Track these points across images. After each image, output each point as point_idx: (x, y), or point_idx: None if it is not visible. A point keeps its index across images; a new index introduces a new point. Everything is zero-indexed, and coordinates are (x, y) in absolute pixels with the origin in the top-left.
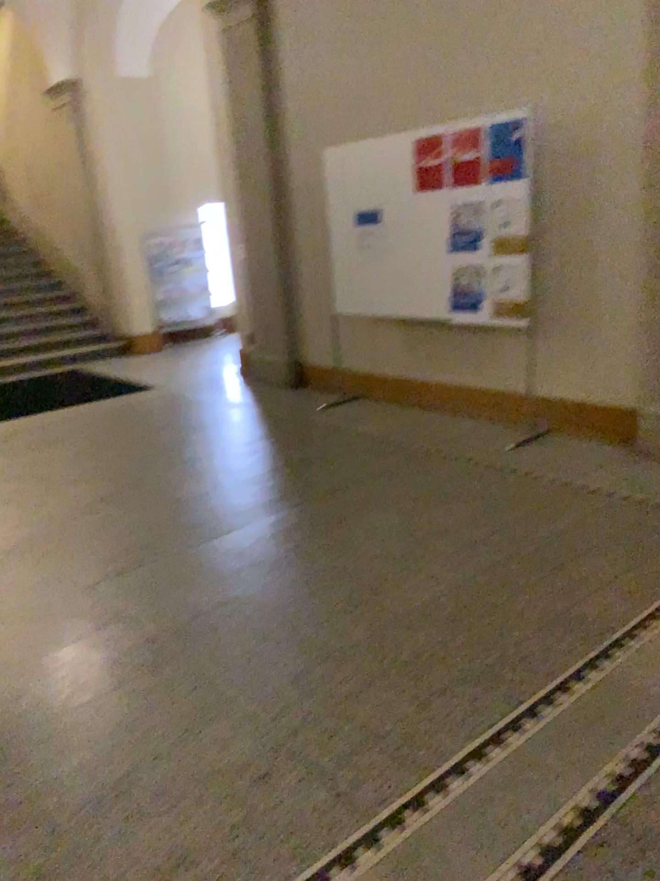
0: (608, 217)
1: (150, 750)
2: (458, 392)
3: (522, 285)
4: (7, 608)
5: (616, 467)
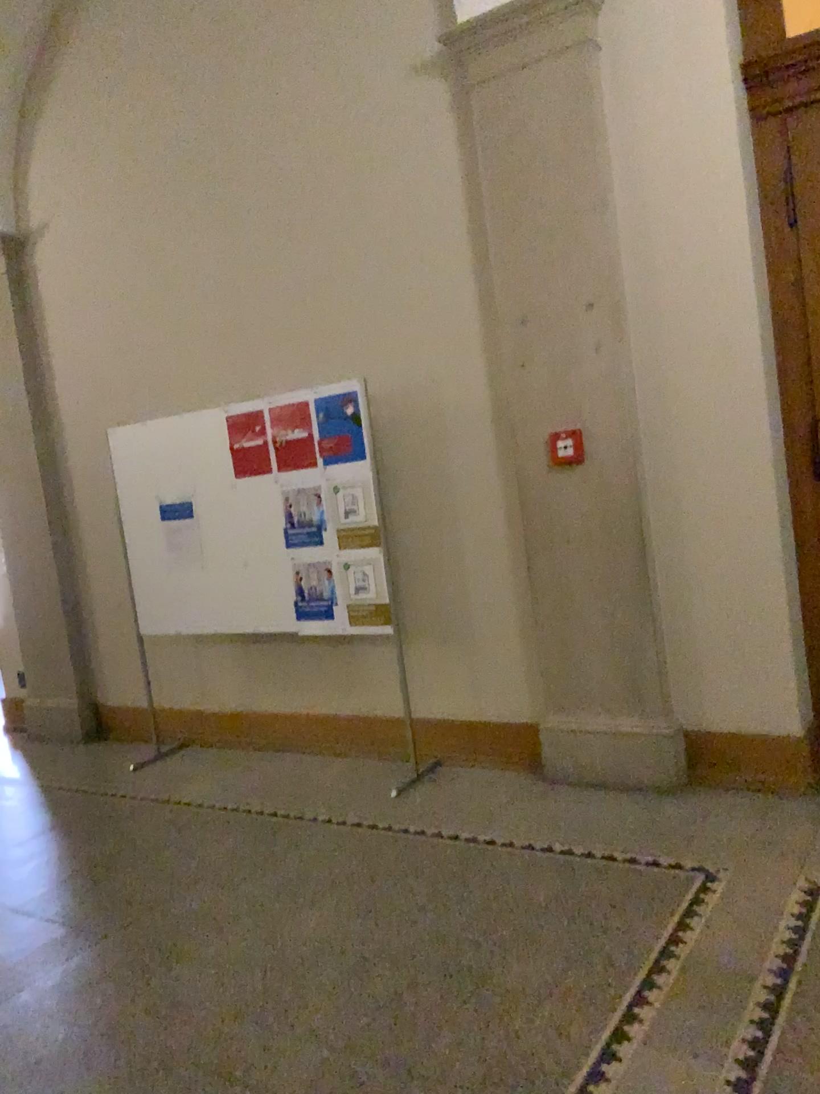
0: (467, 493)
1: None
2: (313, 724)
3: (377, 580)
4: None
5: (525, 805)
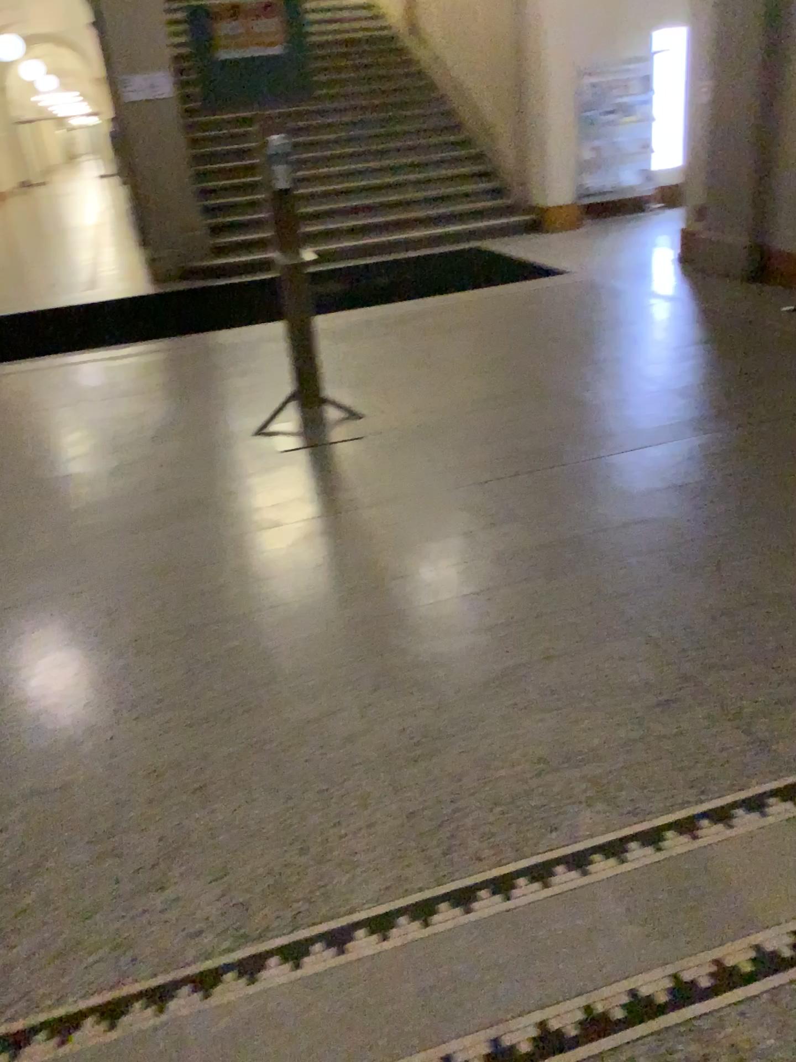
0: None
1: (542, 646)
2: None
3: None
4: (400, 486)
5: None
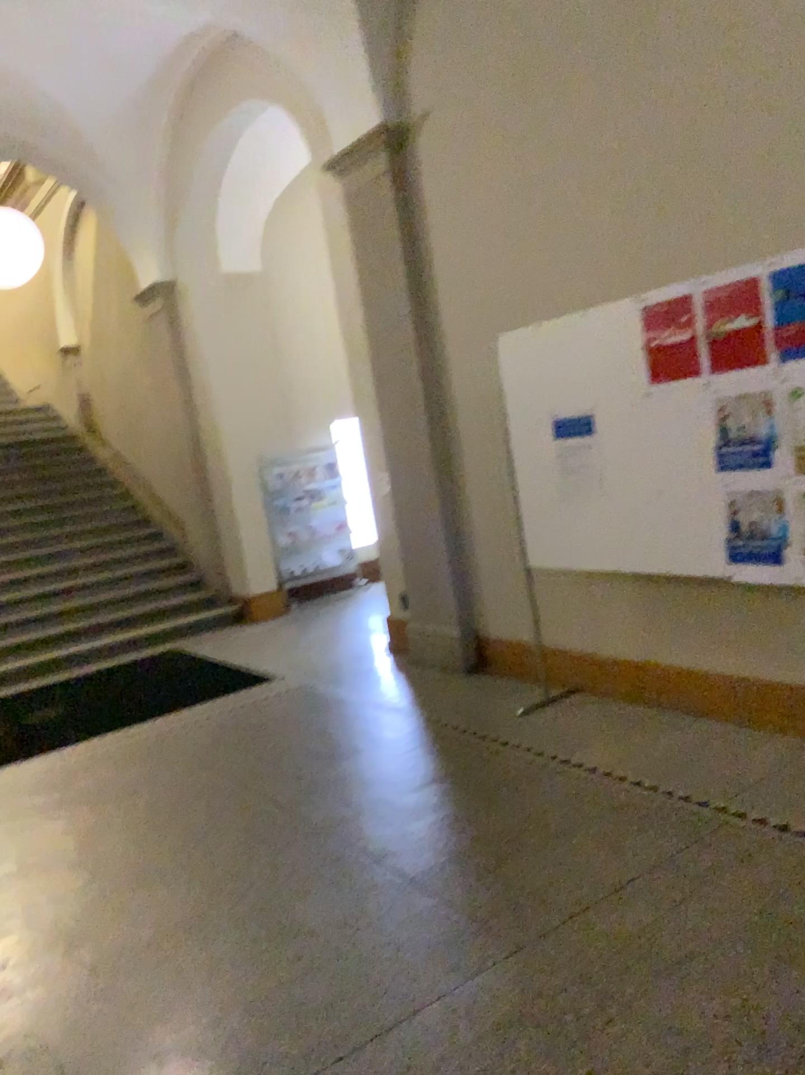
0: None
1: None
2: (741, 687)
3: None
4: None
5: None
